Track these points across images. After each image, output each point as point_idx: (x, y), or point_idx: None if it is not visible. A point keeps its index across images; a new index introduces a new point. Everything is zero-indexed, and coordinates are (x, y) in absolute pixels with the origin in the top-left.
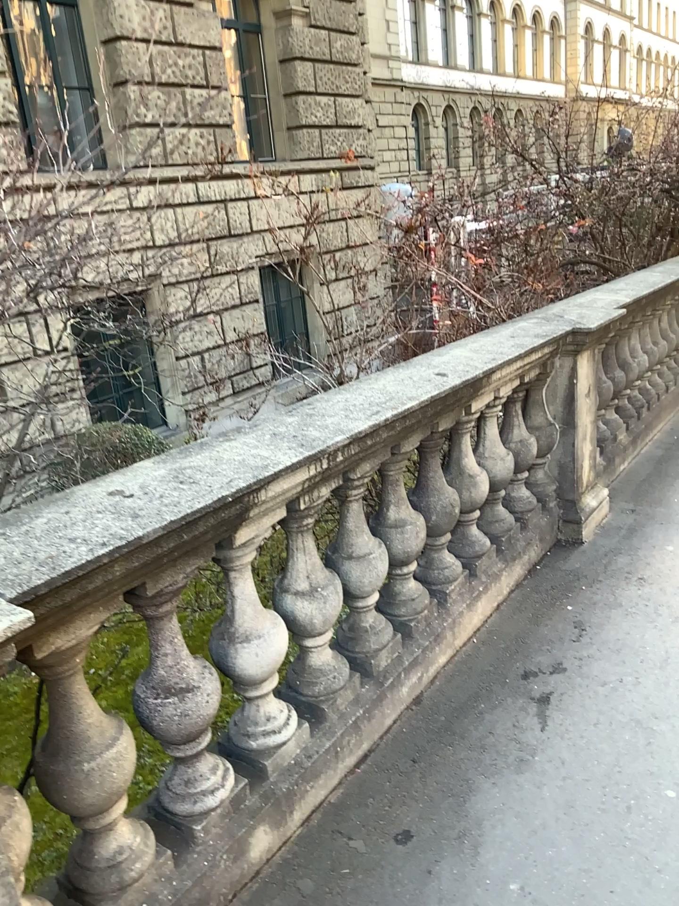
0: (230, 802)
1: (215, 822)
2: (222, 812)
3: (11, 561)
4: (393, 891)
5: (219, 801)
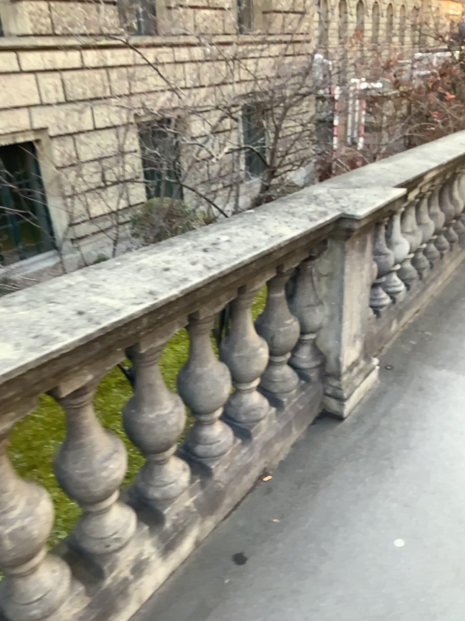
0: (387, 306)
1: (384, 311)
2: (386, 308)
3: (376, 180)
4: (451, 341)
5: (385, 304)
